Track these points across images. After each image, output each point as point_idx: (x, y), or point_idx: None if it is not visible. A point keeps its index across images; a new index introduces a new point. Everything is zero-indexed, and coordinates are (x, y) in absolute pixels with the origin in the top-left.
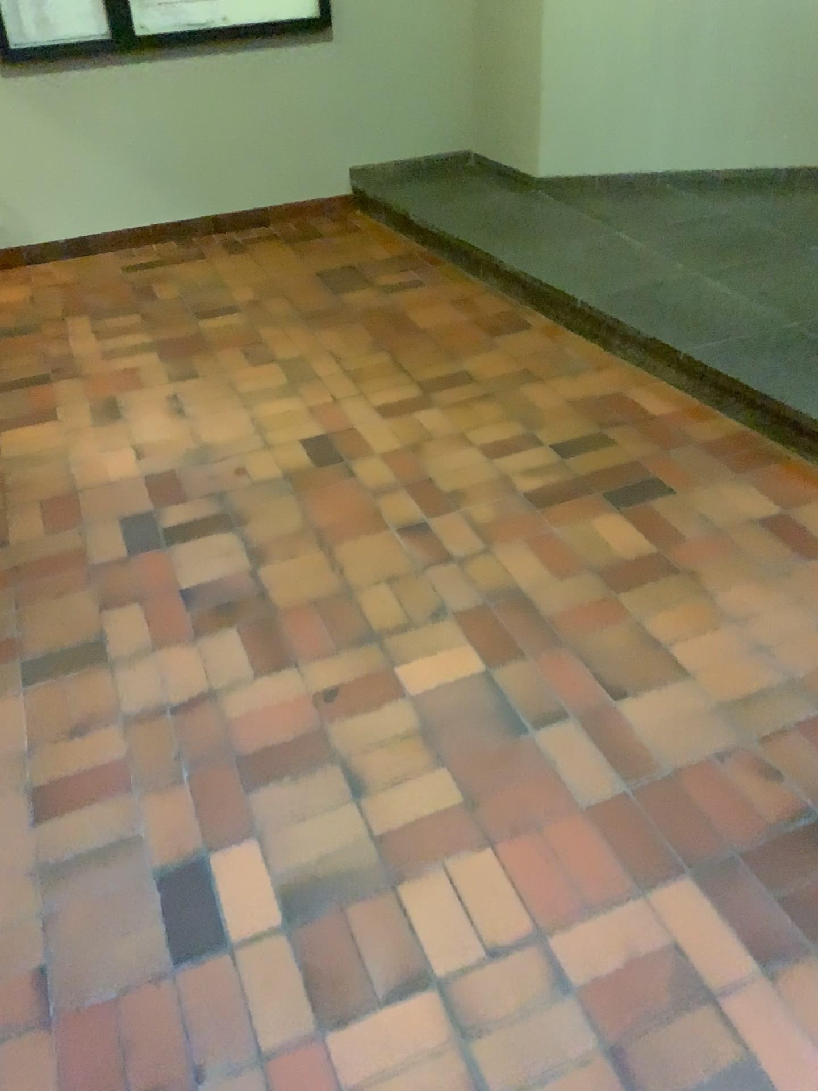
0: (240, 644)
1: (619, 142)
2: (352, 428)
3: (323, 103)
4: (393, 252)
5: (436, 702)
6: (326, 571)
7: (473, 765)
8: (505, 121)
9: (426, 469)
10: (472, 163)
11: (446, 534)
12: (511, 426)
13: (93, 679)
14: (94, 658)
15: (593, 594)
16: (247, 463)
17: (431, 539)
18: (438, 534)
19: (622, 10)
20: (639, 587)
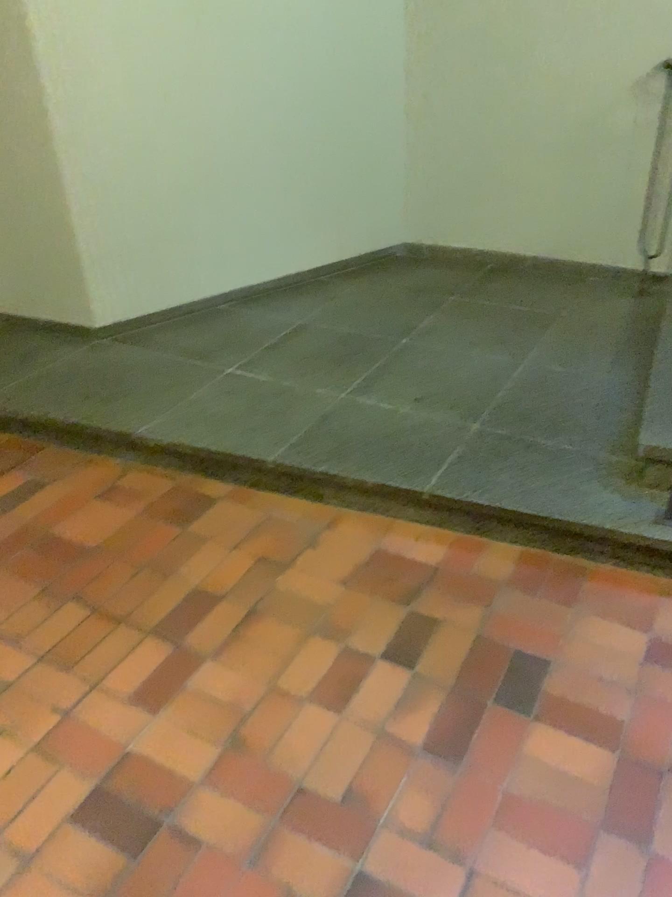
0: None
1: (171, 274)
2: (133, 755)
3: None
4: None
5: None
6: None
7: None
8: (36, 275)
9: (286, 776)
10: (5, 323)
11: (404, 881)
12: (321, 652)
13: None
14: None
15: (634, 870)
16: None
17: None
18: (396, 888)
19: (143, 152)
20: (658, 825)
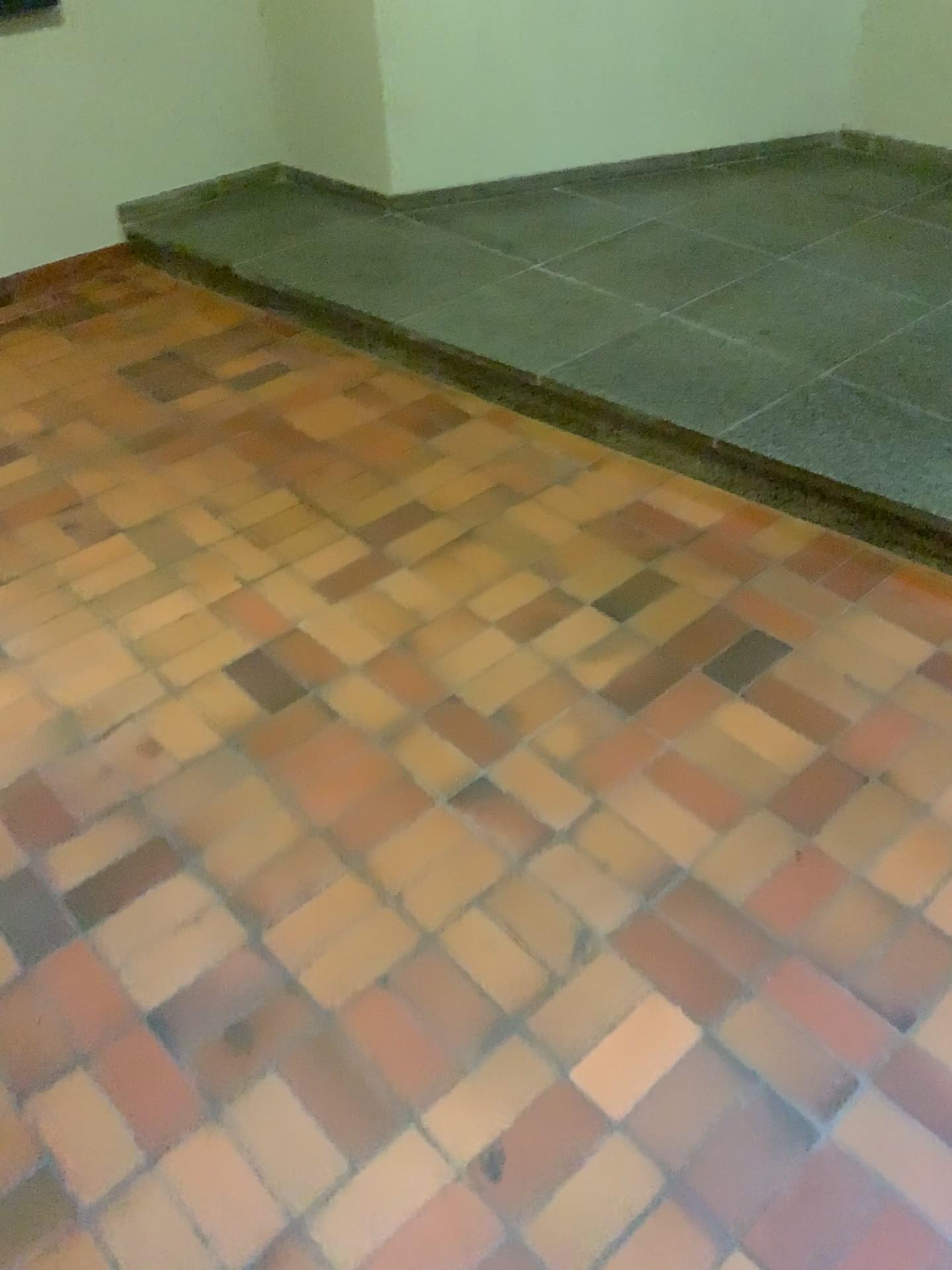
0: (300, 1103)
1: (494, 136)
2: (297, 631)
3: (66, 116)
4: (223, 324)
5: (661, 1120)
6: (377, 911)
7: (777, 1231)
8: (330, 119)
9: (441, 683)
10: (289, 180)
11: (524, 793)
12: (527, 583)
13: (63, 1267)
14: (49, 1216)
15: (780, 847)
16: (157, 731)
17: (507, 807)
18: (514, 797)
19: None
20: (832, 818)
